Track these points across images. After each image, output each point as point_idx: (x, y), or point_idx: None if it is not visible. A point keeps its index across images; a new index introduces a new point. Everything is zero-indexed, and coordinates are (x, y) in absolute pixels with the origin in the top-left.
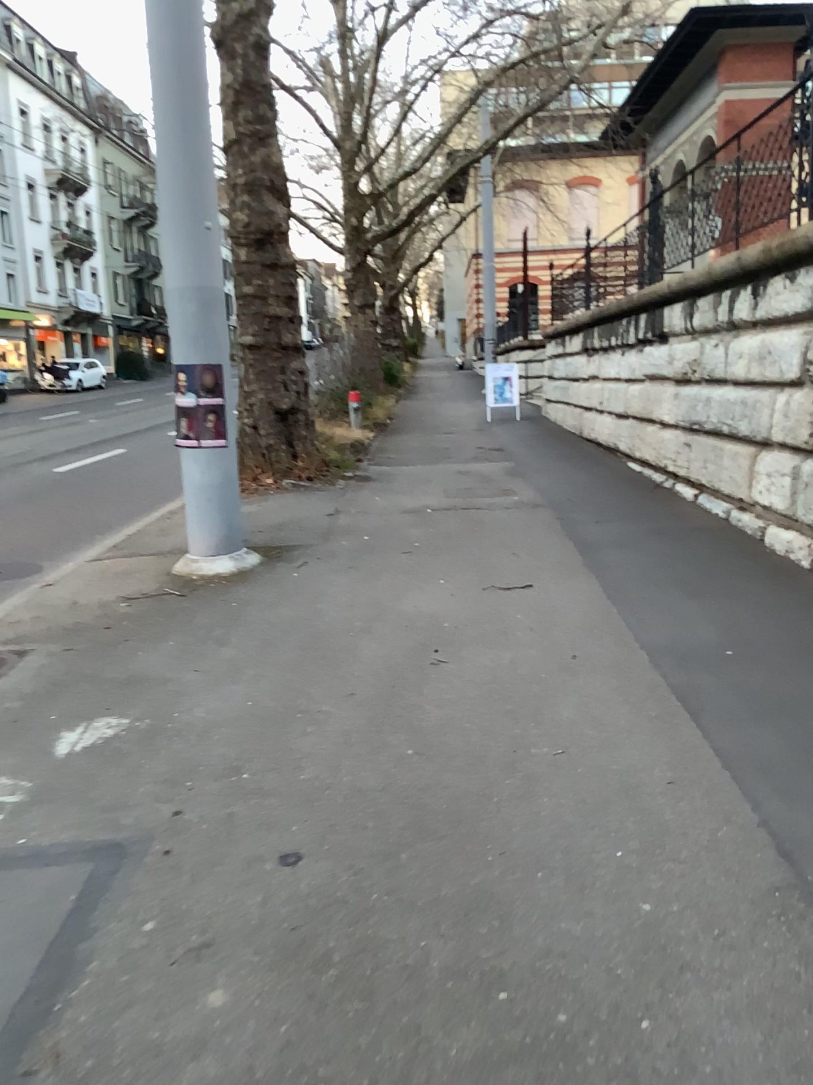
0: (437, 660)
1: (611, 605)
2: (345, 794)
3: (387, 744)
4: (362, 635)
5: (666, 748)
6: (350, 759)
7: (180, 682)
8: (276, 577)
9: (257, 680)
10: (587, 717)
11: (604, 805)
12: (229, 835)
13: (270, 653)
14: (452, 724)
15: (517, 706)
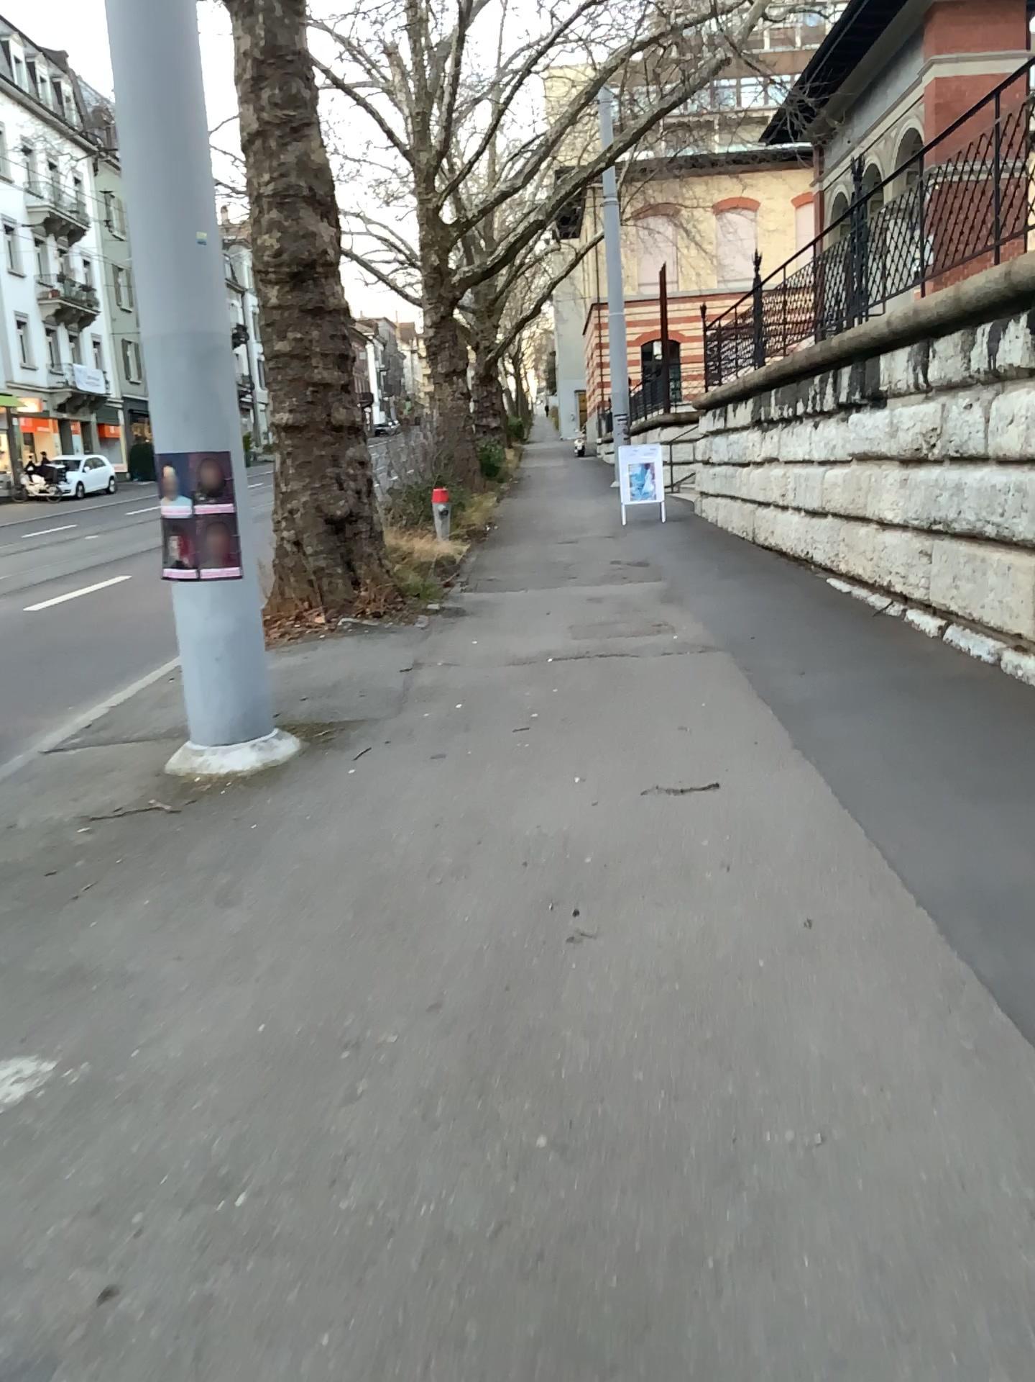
0: (580, 934)
1: (853, 820)
2: (424, 1246)
3: (501, 1120)
4: (454, 884)
5: (1013, 1129)
6: (435, 1160)
7: (151, 982)
8: (320, 781)
9: (278, 978)
10: (853, 1054)
11: (922, 1274)
12: (197, 1364)
13: (302, 923)
14: (614, 1071)
15: (724, 1030)
